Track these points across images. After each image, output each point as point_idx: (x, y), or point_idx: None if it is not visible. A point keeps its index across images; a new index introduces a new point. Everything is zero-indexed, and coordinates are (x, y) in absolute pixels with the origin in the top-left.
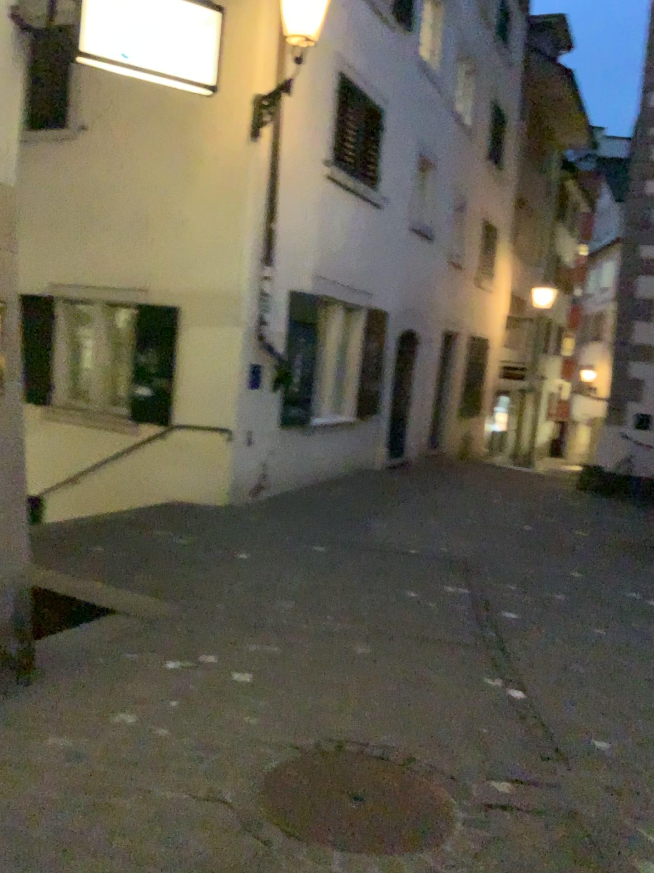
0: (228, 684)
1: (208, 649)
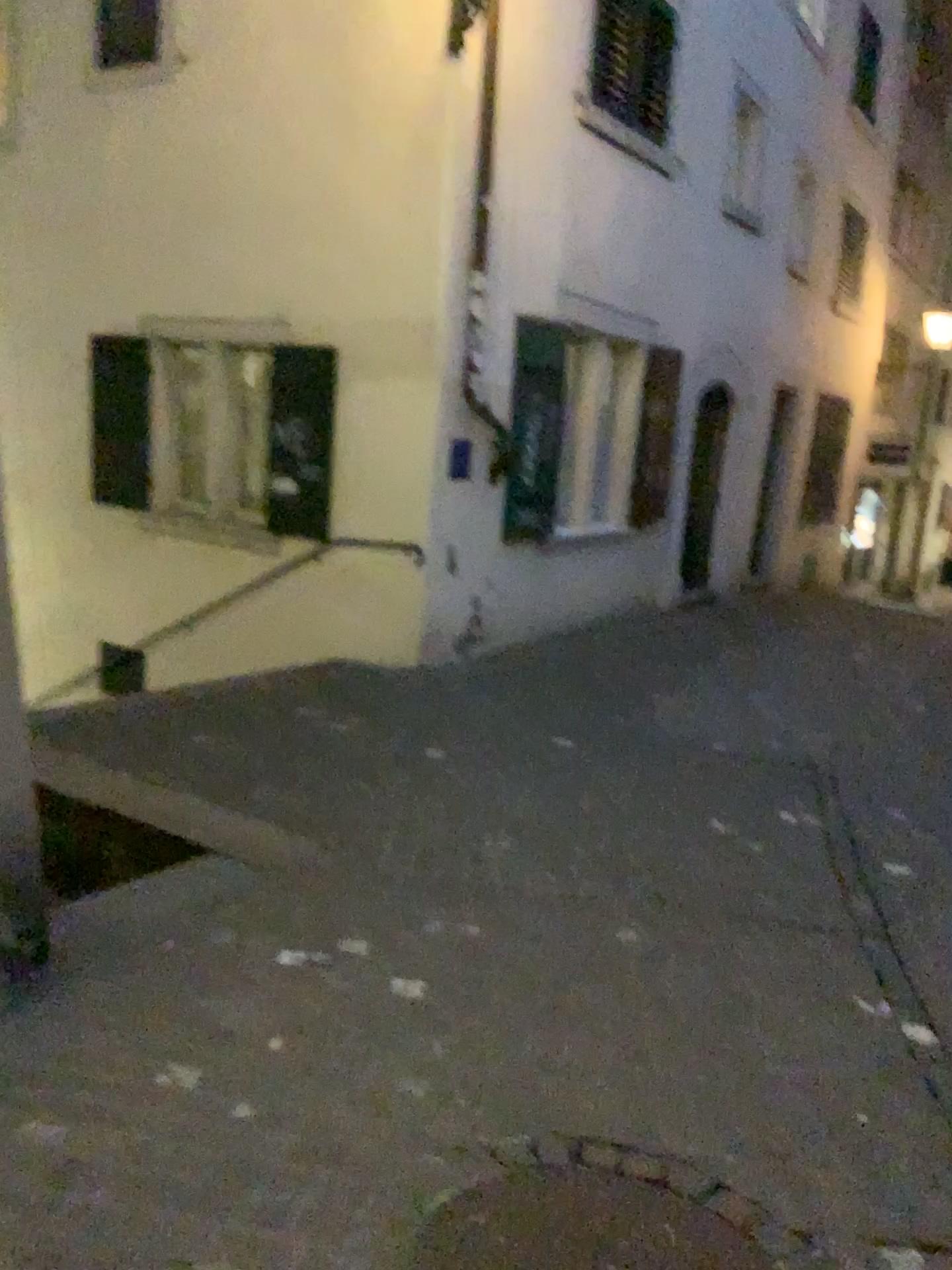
0: (377, 1007)
1: (353, 932)
